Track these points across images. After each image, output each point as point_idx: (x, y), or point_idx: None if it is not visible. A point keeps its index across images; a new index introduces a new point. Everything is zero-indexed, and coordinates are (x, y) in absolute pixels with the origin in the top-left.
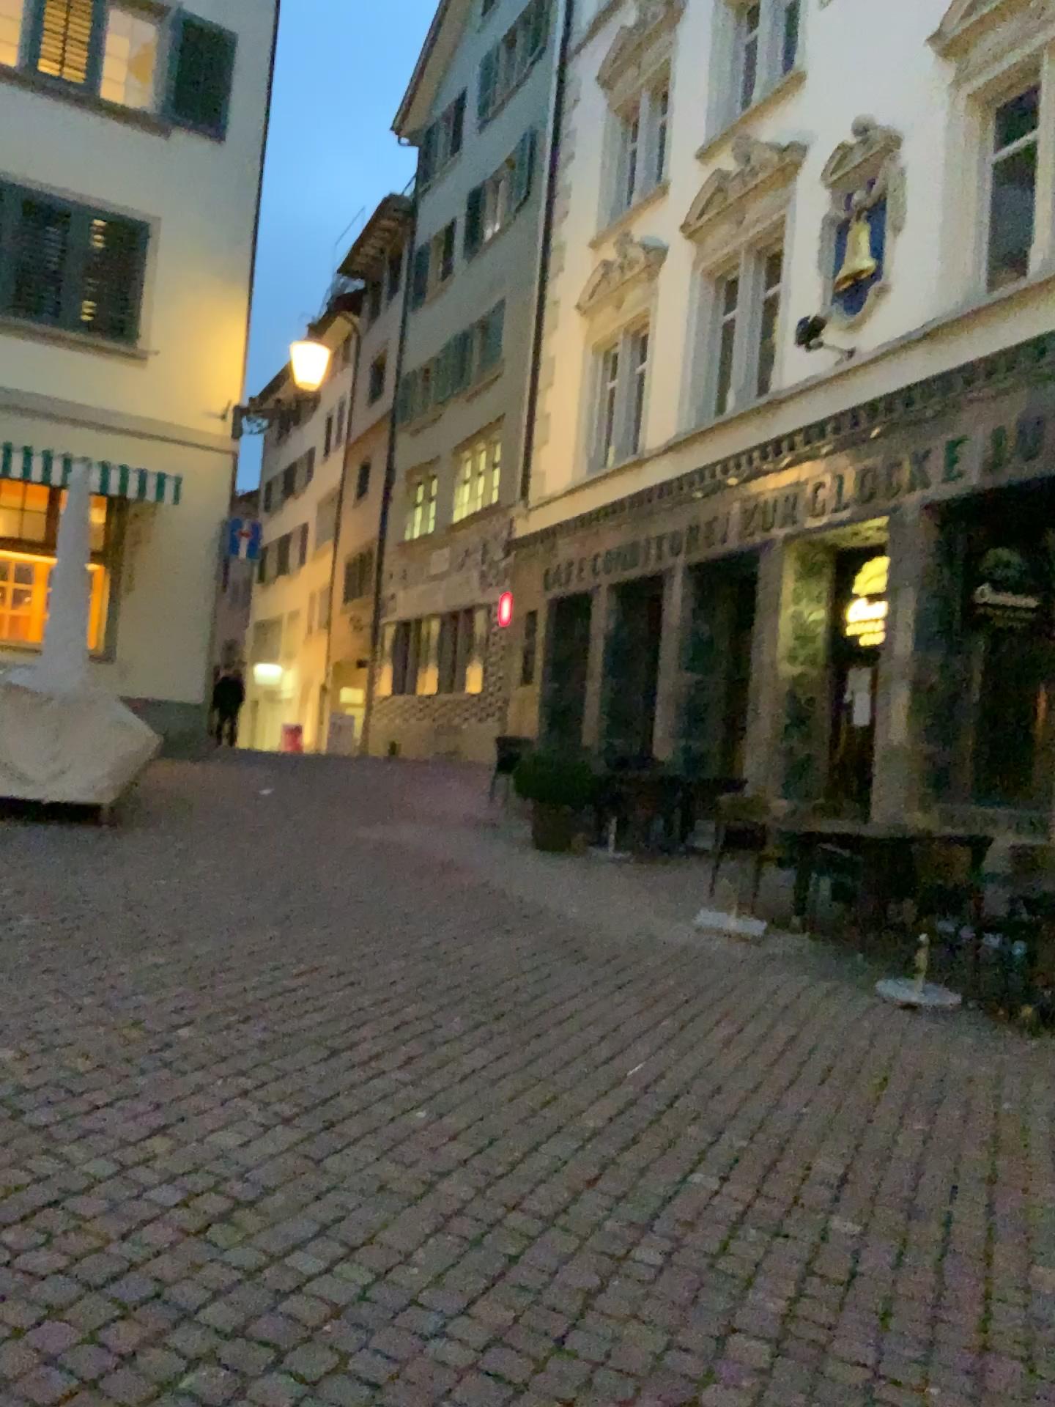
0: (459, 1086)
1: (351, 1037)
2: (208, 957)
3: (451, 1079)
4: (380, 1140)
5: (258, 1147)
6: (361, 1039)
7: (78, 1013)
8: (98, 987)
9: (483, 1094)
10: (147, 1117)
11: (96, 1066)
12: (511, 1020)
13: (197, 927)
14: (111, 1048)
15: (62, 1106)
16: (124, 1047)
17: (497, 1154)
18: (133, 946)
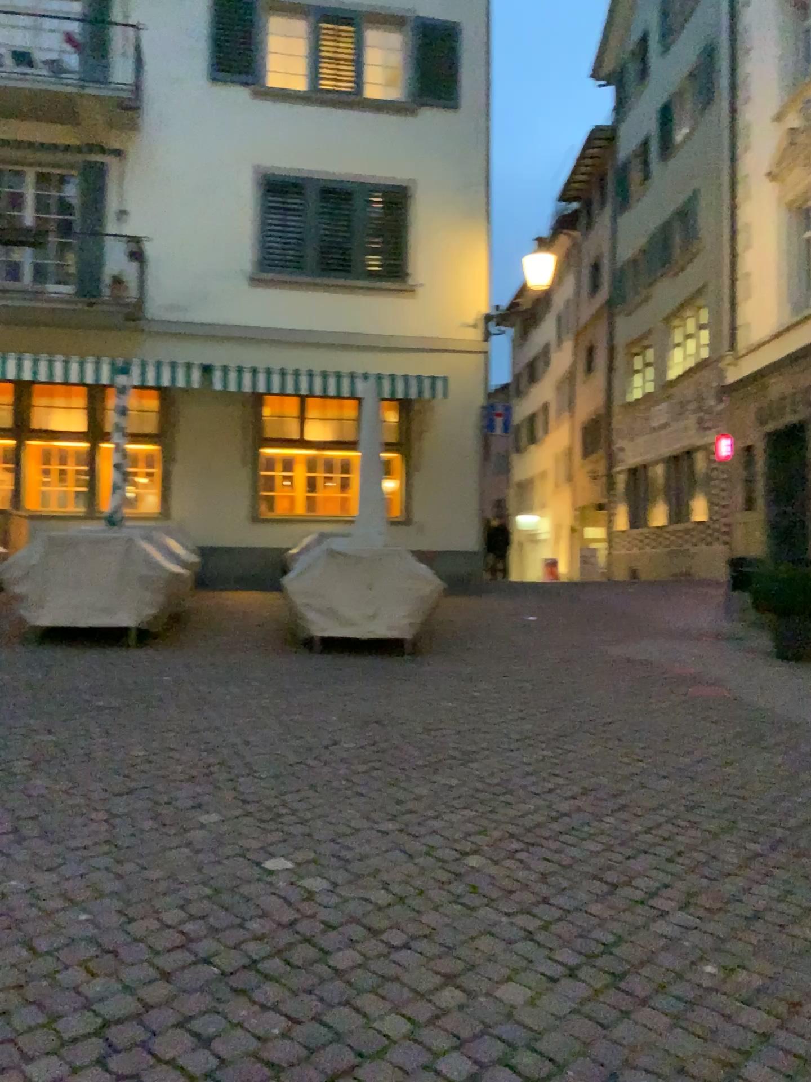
0: (744, 926)
1: (628, 864)
2: (493, 778)
3: (735, 917)
4: (670, 994)
5: (547, 997)
6: (638, 868)
7: (382, 837)
8: (399, 810)
9: (773, 936)
10: (441, 956)
11: (396, 896)
12: (787, 844)
13: (483, 748)
14: (410, 875)
15: (365, 940)
16: (421, 874)
17: (802, 1021)
18: (429, 768)
